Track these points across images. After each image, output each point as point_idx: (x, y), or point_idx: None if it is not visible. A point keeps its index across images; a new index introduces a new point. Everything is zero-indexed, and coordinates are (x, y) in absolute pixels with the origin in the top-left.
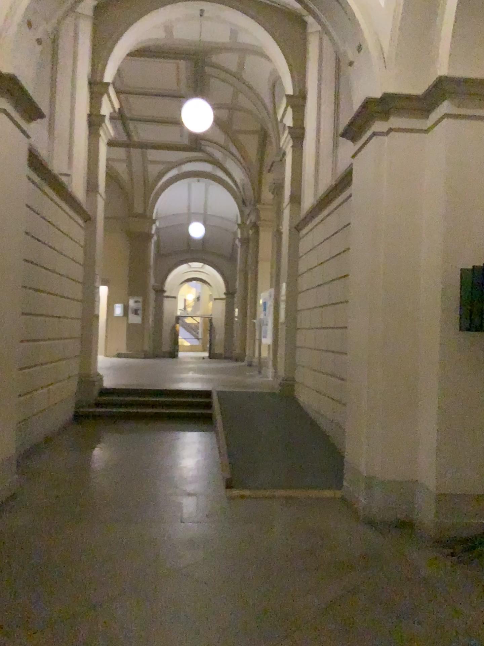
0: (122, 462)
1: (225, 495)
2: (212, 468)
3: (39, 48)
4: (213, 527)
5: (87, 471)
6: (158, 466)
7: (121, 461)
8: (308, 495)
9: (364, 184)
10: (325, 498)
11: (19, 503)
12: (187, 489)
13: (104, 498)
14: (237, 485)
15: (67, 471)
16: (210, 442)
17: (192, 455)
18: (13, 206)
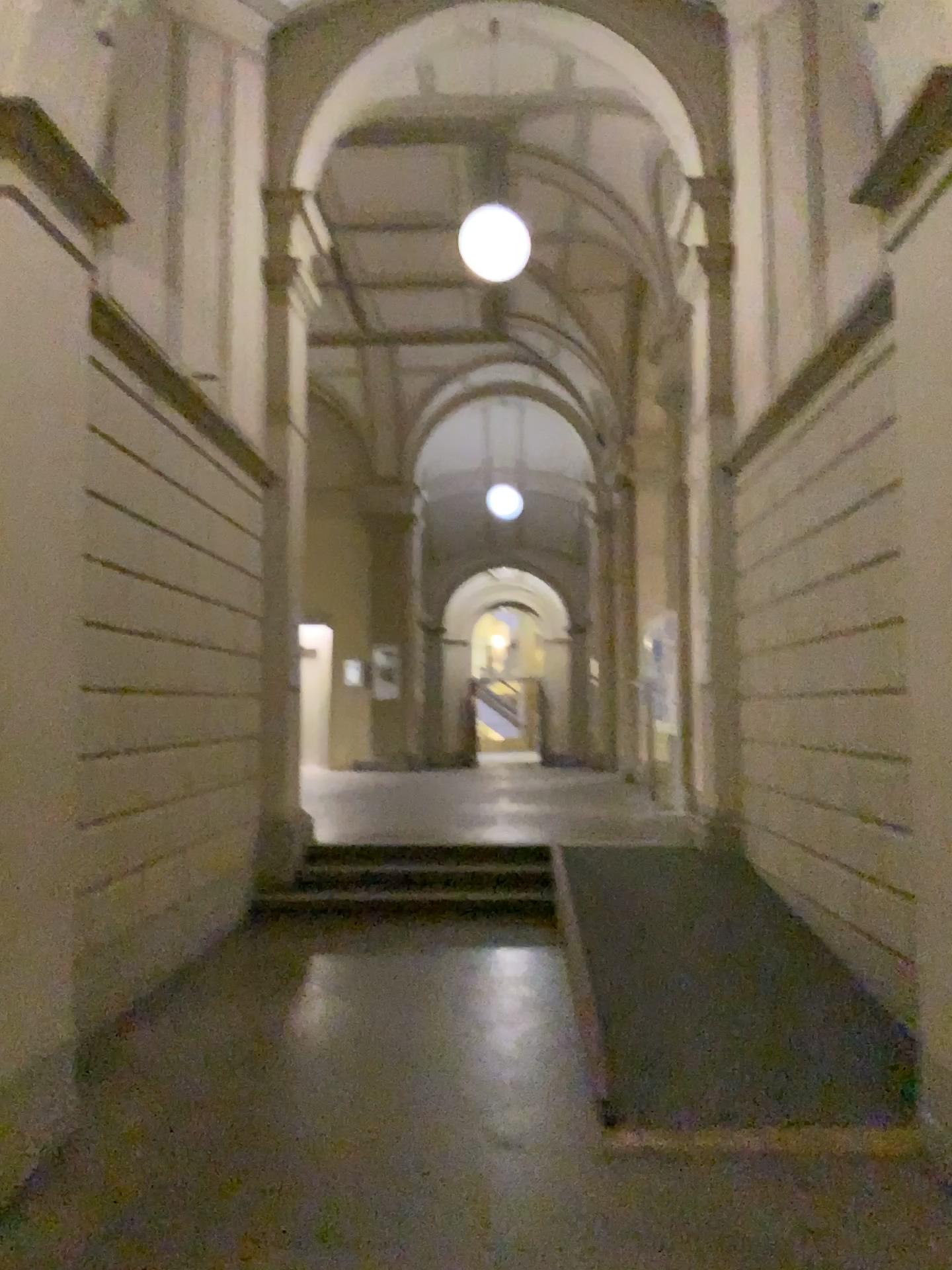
0: (342, 1041)
1: (603, 1148)
2: (564, 1058)
3: (110, 57)
4: (576, 1267)
5: (256, 1070)
6: (431, 1053)
7: (342, 1037)
8: (828, 1150)
9: (937, 306)
10: (877, 1158)
11: (72, 1177)
12: (504, 1126)
13: (288, 1159)
14: (633, 1114)
15: (210, 1070)
16: (556, 978)
17: (514, 1018)
18: (45, 425)
